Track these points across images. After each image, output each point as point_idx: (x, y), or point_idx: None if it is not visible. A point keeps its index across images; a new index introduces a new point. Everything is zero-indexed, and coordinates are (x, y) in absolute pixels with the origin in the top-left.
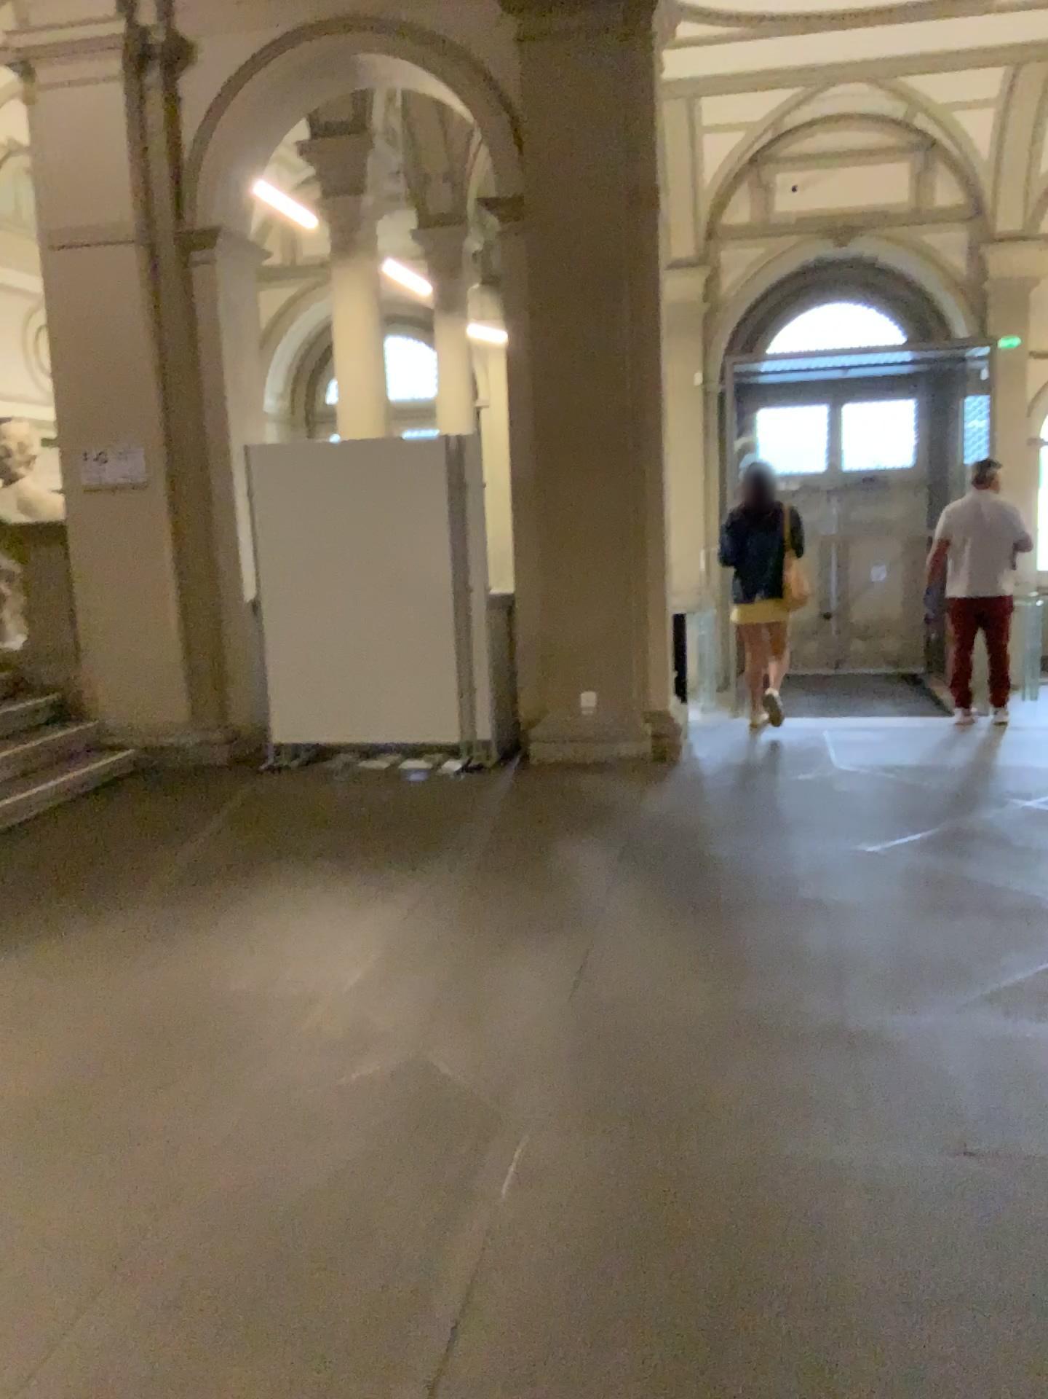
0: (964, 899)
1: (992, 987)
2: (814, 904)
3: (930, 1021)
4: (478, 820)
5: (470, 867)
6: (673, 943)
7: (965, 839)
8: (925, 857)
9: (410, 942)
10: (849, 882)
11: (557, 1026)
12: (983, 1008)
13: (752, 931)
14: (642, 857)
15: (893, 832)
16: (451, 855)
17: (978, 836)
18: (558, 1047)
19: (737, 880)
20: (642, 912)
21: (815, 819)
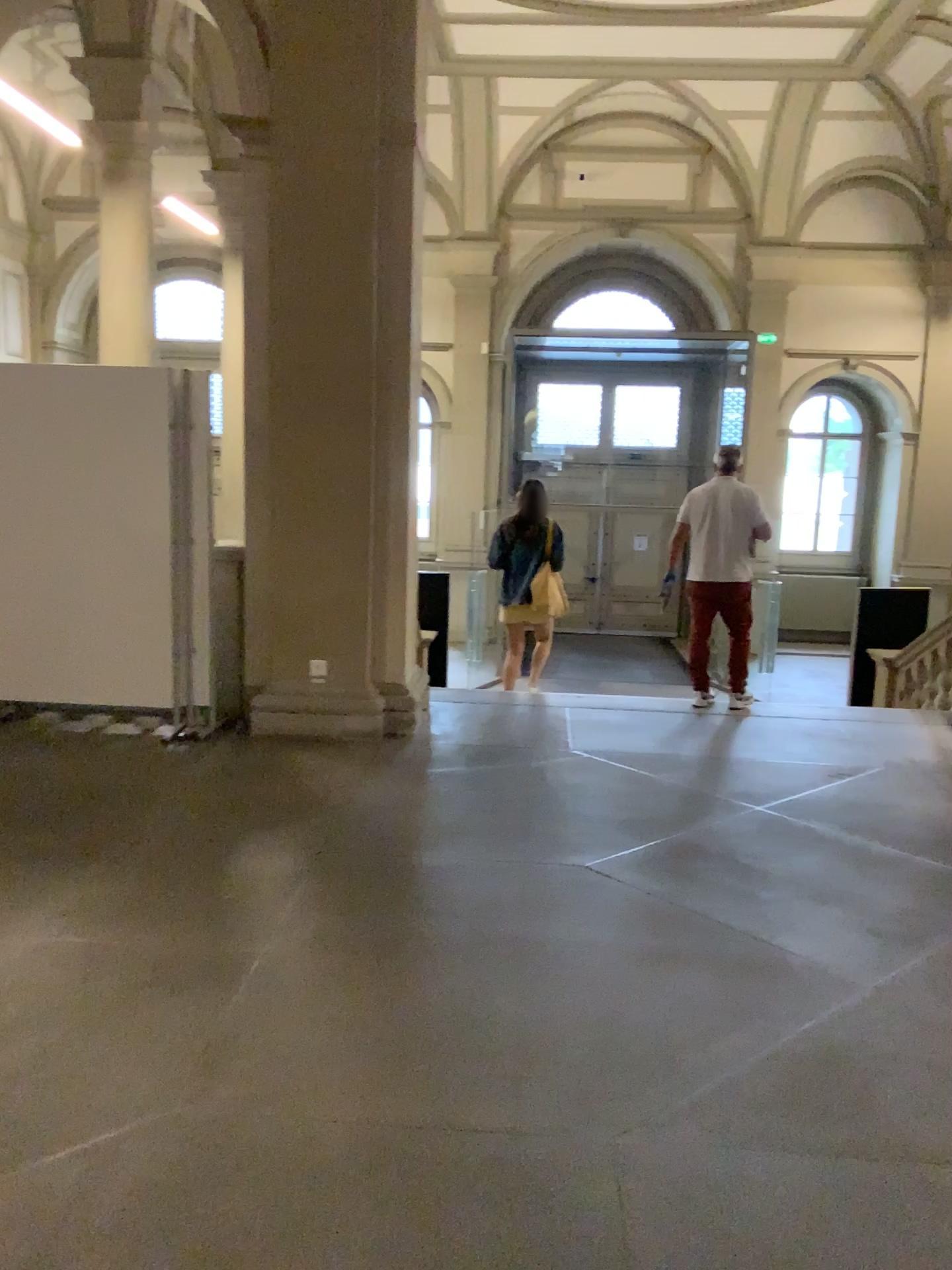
0: (685, 942)
1: (705, 1085)
2: (515, 945)
3: (626, 1144)
4: (164, 807)
5: (131, 874)
6: (336, 1002)
7: (693, 856)
8: (647, 881)
9: (5, 994)
10: (561, 912)
11: (144, 1149)
12: (692, 1123)
13: (436, 984)
14: (335, 868)
15: (618, 842)
16: (114, 855)
17: (706, 853)
18: (131, 1192)
19: (434, 905)
20: (311, 952)
21: (537, 819)
